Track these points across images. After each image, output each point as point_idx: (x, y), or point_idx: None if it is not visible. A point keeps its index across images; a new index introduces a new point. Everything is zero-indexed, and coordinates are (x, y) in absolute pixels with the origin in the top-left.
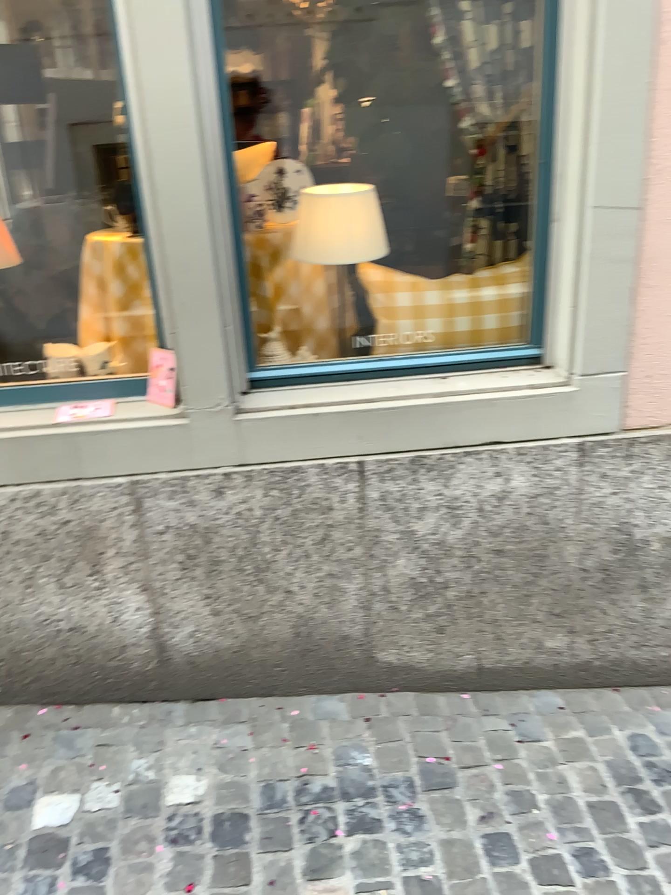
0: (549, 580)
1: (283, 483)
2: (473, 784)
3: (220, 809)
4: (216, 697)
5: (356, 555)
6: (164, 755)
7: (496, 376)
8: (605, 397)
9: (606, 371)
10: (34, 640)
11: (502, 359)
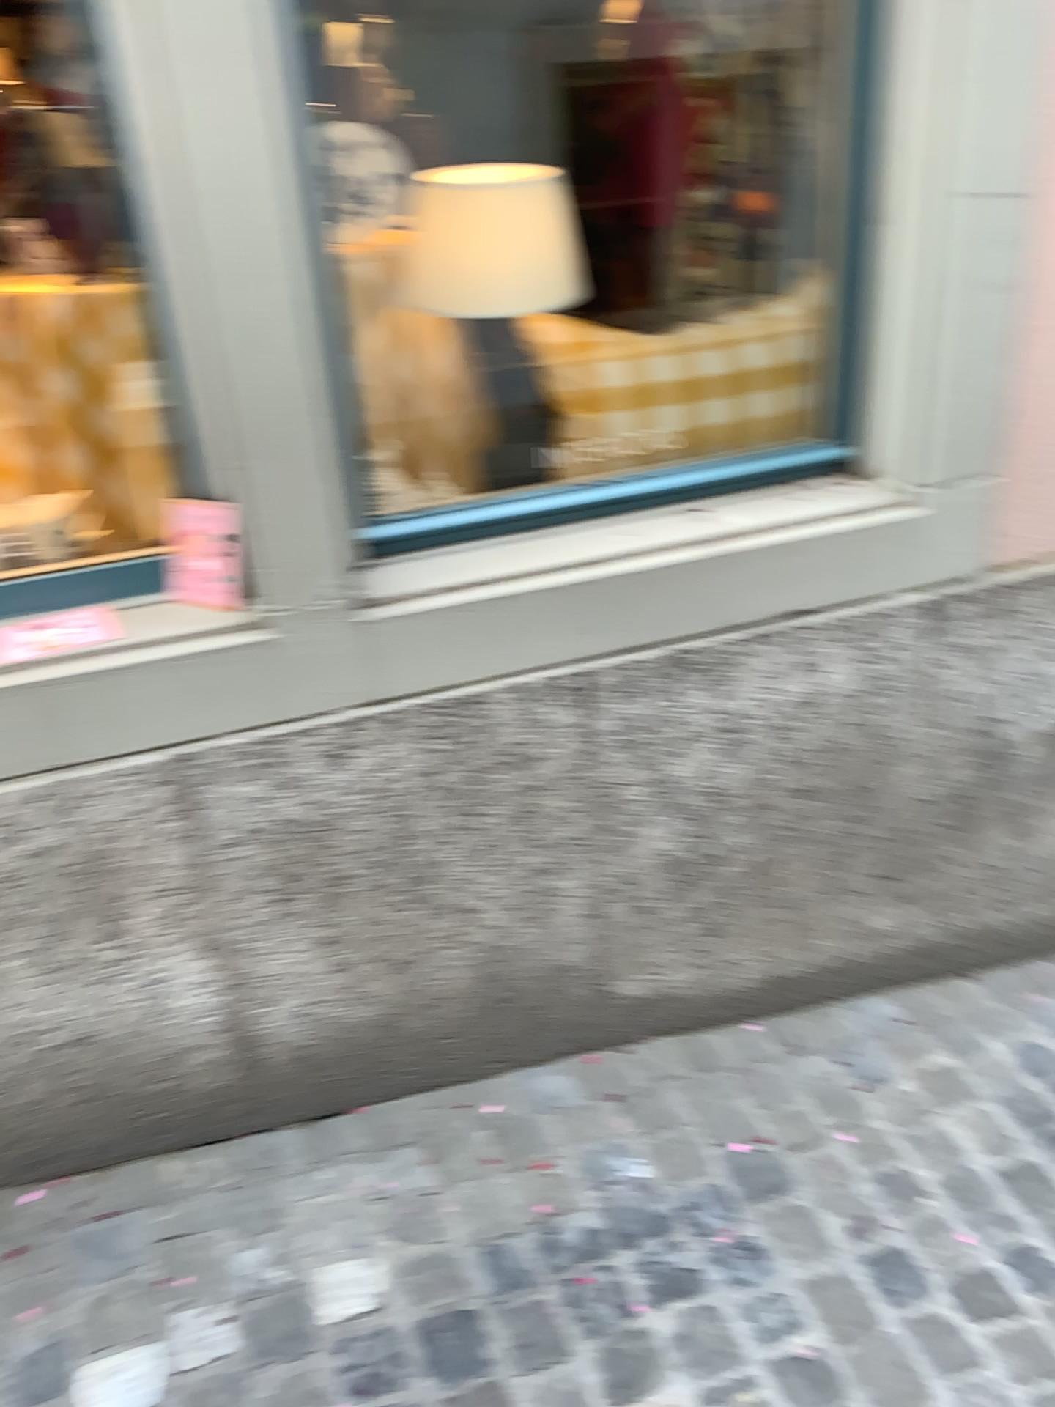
0: (879, 825)
1: (454, 725)
2: (823, 1177)
3: (428, 1313)
4: (353, 1107)
5: (581, 831)
6: (297, 1234)
7: (784, 499)
8: (965, 519)
9: (967, 475)
10: (7, 1073)
11: (785, 468)
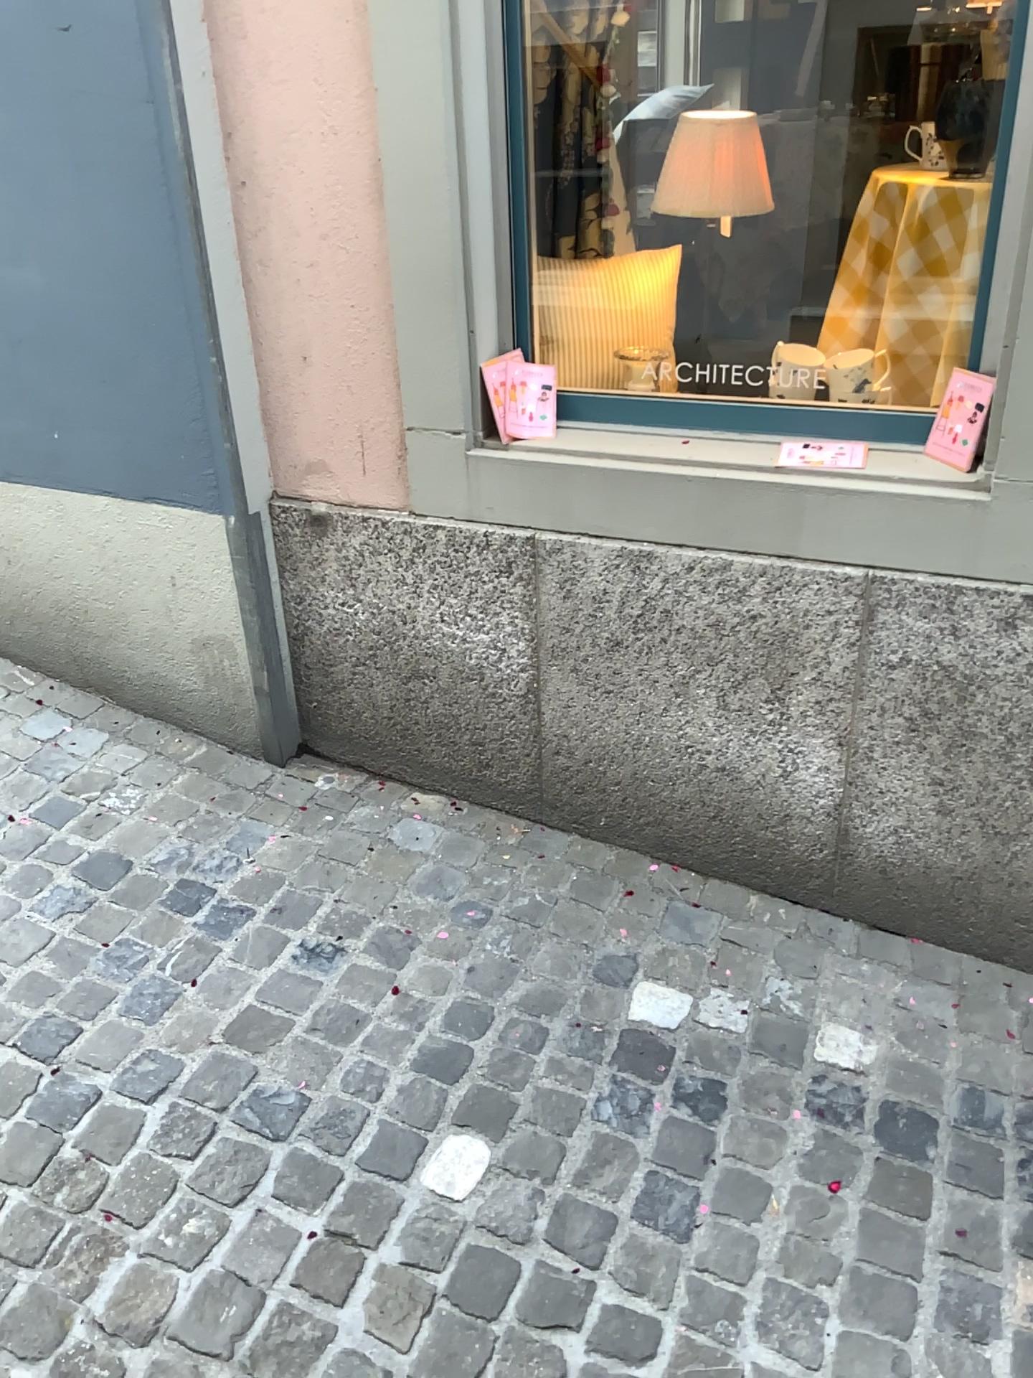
0: None
1: None
2: None
3: (894, 1094)
4: (908, 932)
5: None
6: (820, 987)
7: None
8: None
9: None
10: (668, 770)
11: None
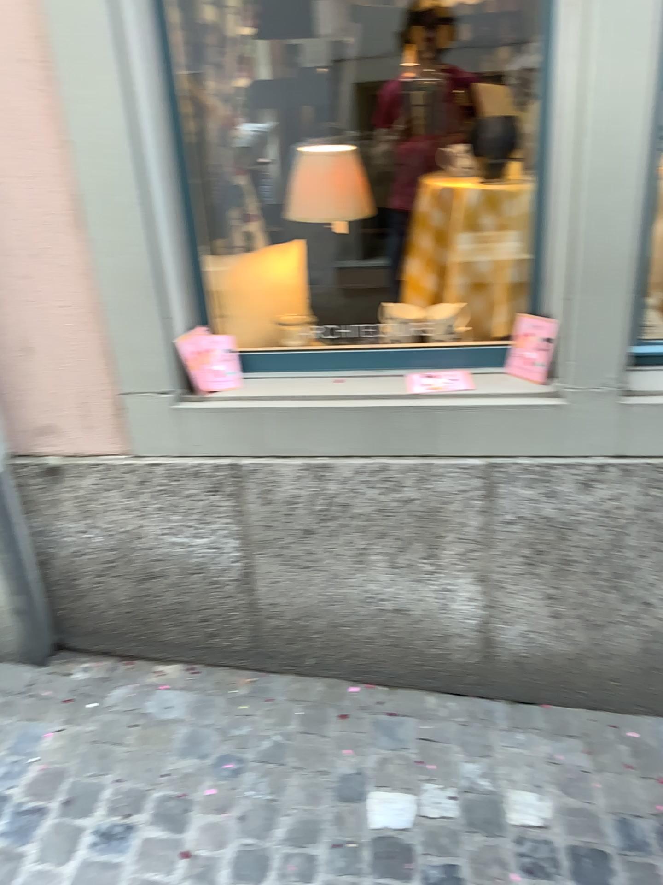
0: None
1: None
2: None
3: (577, 842)
4: (540, 702)
5: None
6: (499, 764)
7: None
8: None
9: None
10: (356, 617)
11: None
